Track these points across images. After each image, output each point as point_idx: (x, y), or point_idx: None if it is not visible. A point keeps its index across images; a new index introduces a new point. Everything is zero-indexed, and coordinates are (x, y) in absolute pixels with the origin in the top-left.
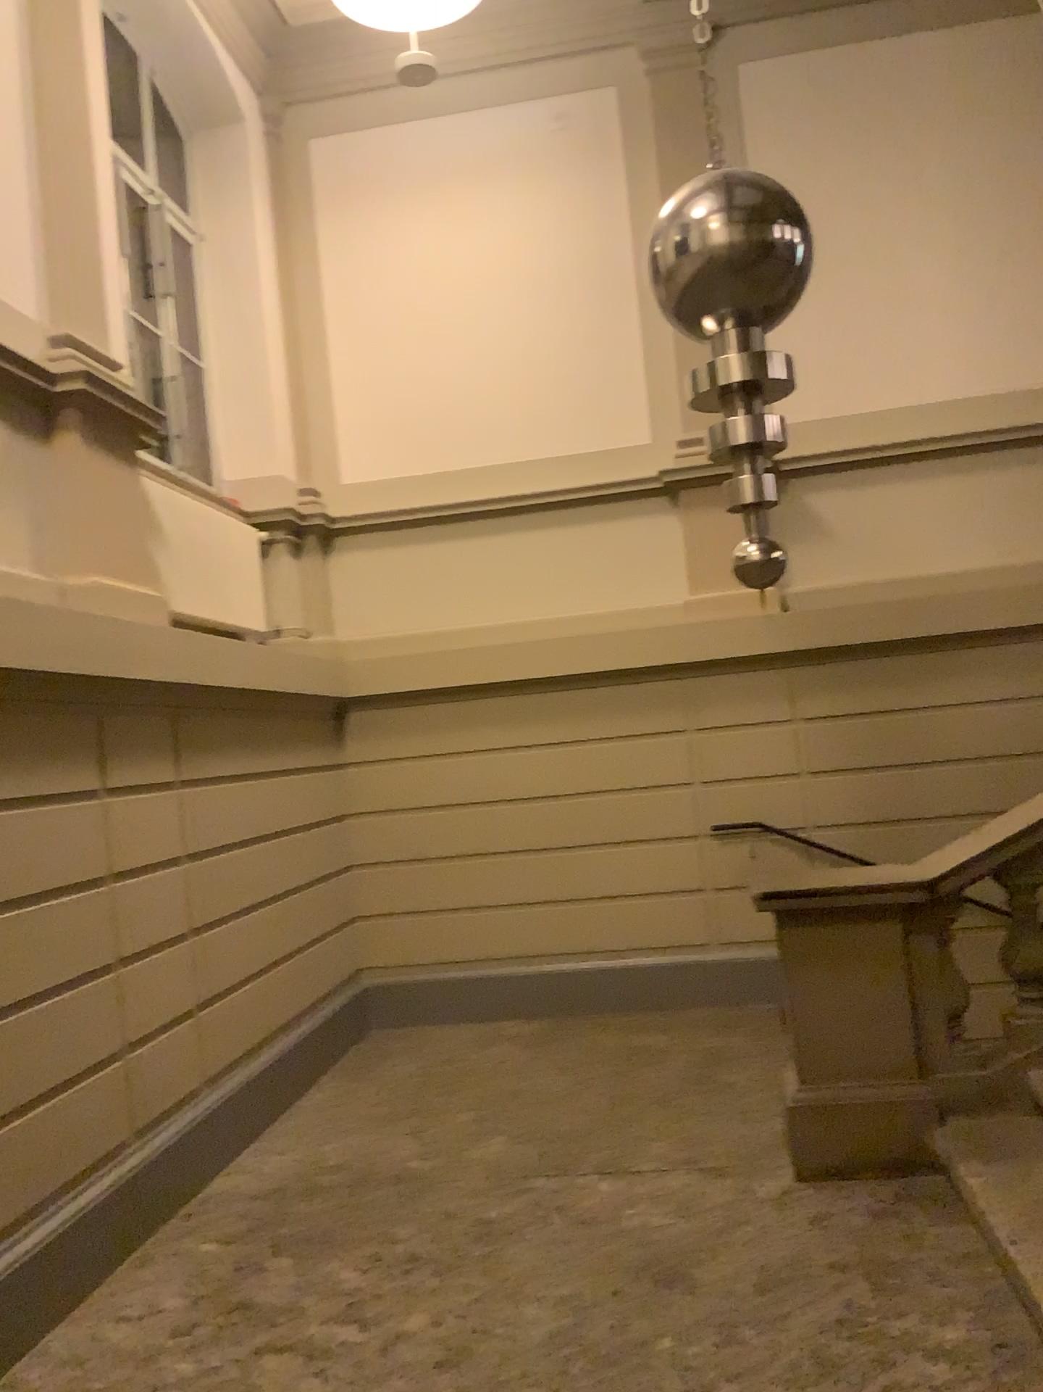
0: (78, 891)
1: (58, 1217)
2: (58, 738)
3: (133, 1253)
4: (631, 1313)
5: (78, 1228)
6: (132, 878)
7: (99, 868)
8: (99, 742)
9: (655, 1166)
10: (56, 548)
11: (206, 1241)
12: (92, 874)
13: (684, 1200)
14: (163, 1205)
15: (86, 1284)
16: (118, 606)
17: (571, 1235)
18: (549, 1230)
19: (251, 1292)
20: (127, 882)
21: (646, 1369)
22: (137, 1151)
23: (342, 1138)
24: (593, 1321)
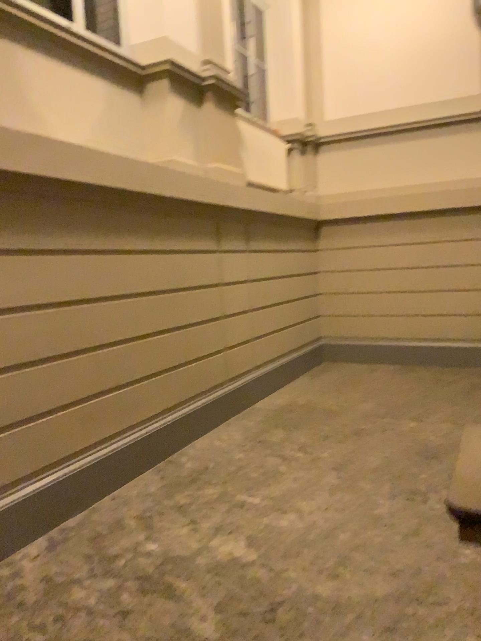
0: (208, 287)
1: (199, 402)
2: (201, 227)
3: (225, 421)
4: (412, 464)
5: (206, 408)
6: (228, 285)
7: (216, 280)
8: (217, 231)
9: (435, 419)
10: (202, 151)
11: (251, 420)
12: (213, 281)
13: (444, 432)
14: (237, 408)
15: (208, 427)
16: (225, 176)
17: (392, 437)
18: (384, 434)
19: (266, 438)
20: (226, 287)
21: (413, 481)
22: (228, 387)
23: (306, 395)
24: (395, 464)
